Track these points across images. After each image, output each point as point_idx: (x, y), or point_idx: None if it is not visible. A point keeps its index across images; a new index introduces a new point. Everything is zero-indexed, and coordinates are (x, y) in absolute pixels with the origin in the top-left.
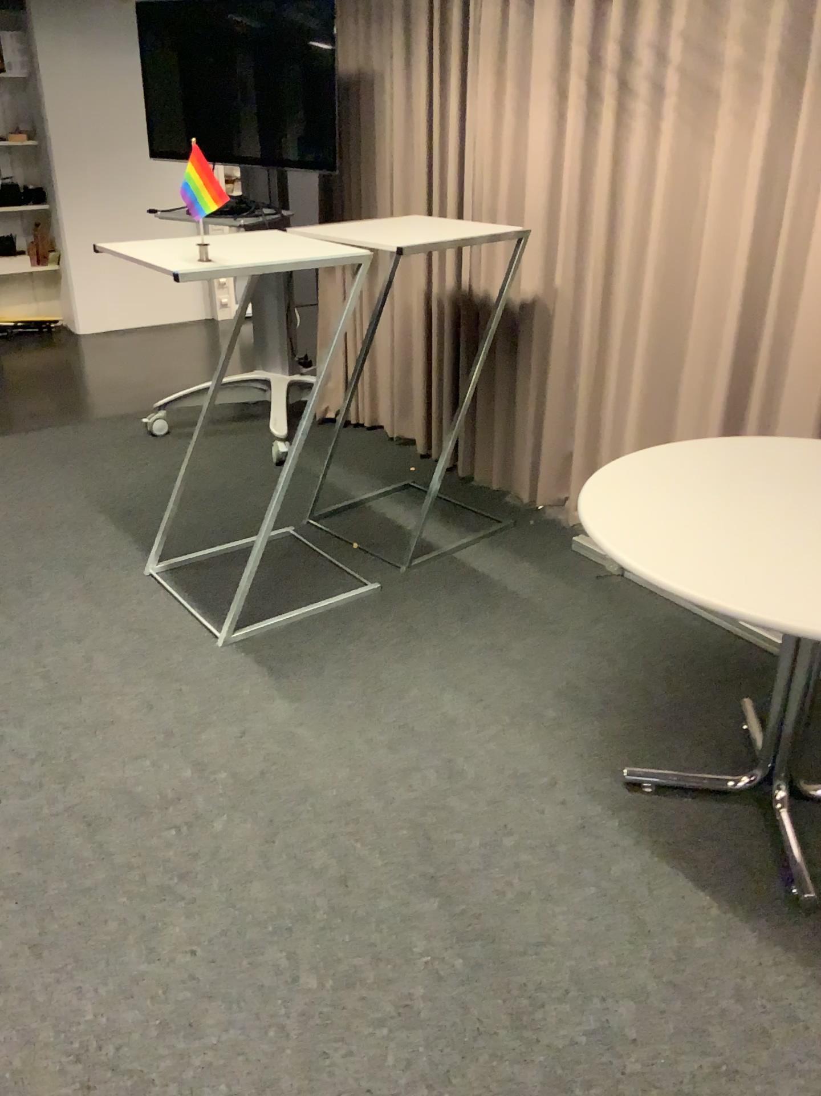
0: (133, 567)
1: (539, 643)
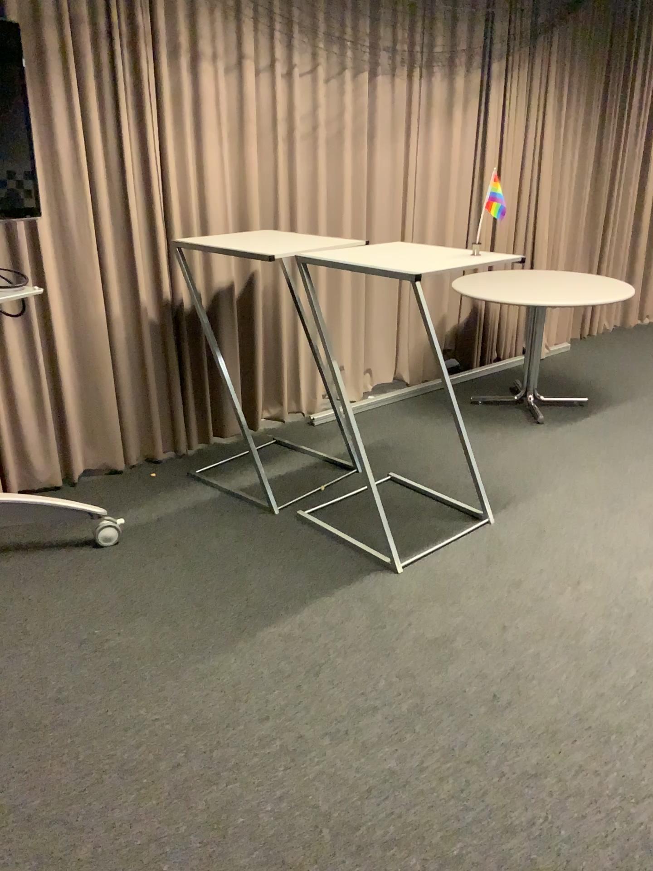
0: (384, 581)
1: (435, 432)
